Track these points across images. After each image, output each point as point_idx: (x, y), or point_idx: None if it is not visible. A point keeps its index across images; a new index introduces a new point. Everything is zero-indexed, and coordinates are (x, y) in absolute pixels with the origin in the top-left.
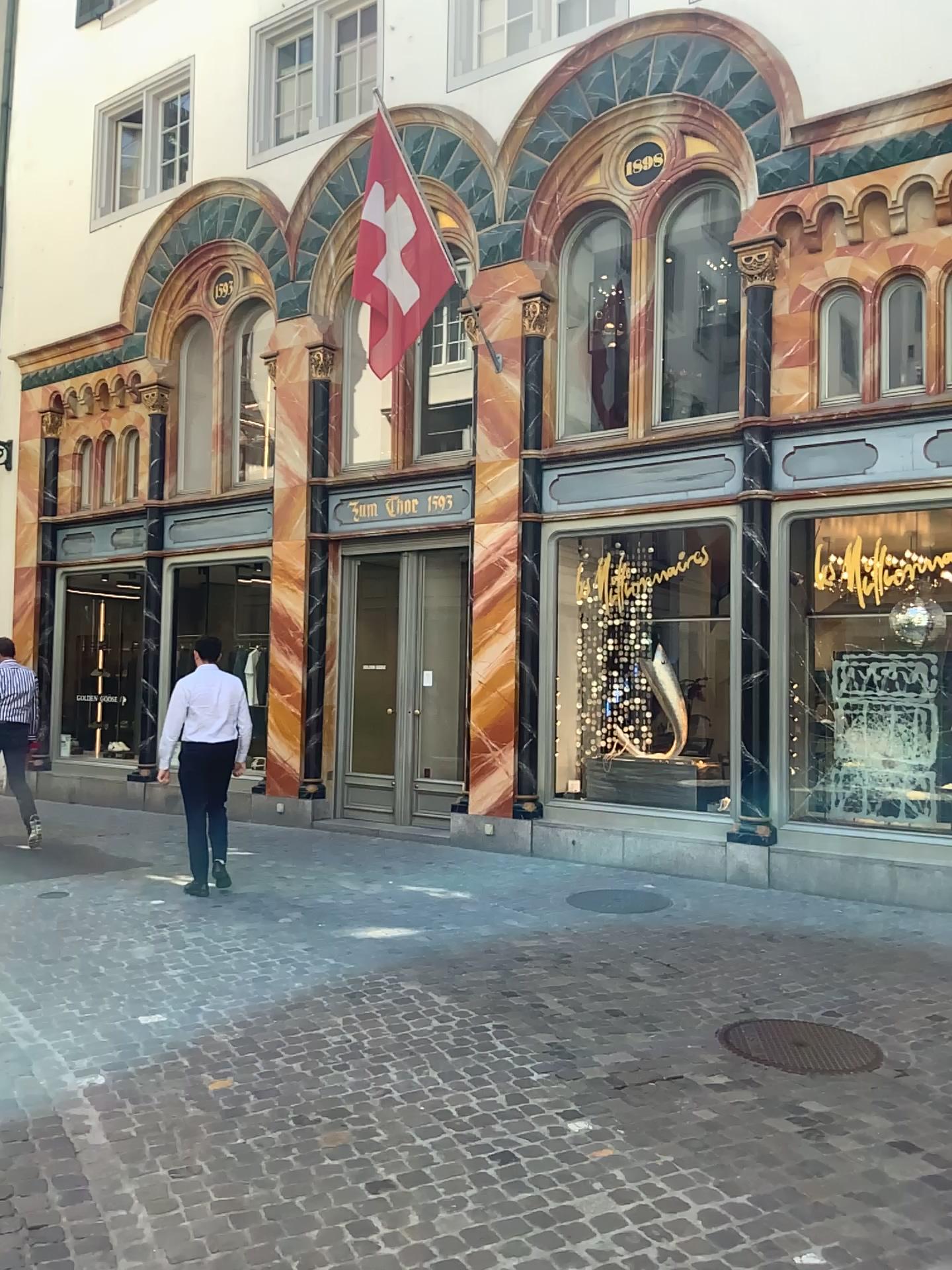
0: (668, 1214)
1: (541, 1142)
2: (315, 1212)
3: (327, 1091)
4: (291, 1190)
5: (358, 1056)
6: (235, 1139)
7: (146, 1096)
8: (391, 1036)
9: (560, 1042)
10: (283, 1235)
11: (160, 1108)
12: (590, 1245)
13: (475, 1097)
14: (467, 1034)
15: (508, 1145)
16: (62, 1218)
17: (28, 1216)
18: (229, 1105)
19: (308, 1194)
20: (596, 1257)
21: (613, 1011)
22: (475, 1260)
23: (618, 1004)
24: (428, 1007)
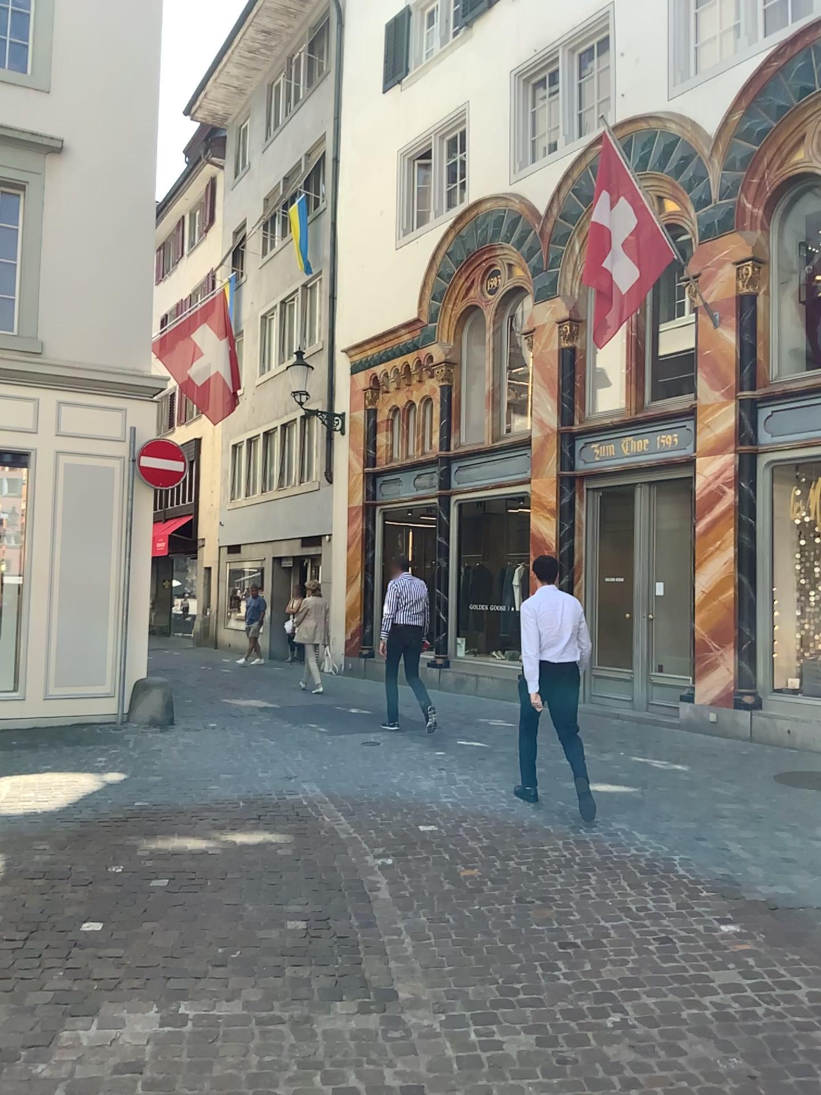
0: (781, 990)
1: (693, 934)
2: (518, 952)
3: (541, 884)
4: (504, 938)
5: (568, 865)
6: (472, 904)
7: (417, 874)
8: (595, 855)
9: (728, 872)
10: (495, 961)
11: (425, 881)
12: (713, 999)
13: (650, 900)
14: (654, 860)
15: (667, 933)
16: (358, 933)
17: (338, 929)
18: (471, 885)
19: (516, 942)
20: (715, 1007)
21: (782, 857)
22: (624, 994)
23: (787, 852)
24: (628, 839)
